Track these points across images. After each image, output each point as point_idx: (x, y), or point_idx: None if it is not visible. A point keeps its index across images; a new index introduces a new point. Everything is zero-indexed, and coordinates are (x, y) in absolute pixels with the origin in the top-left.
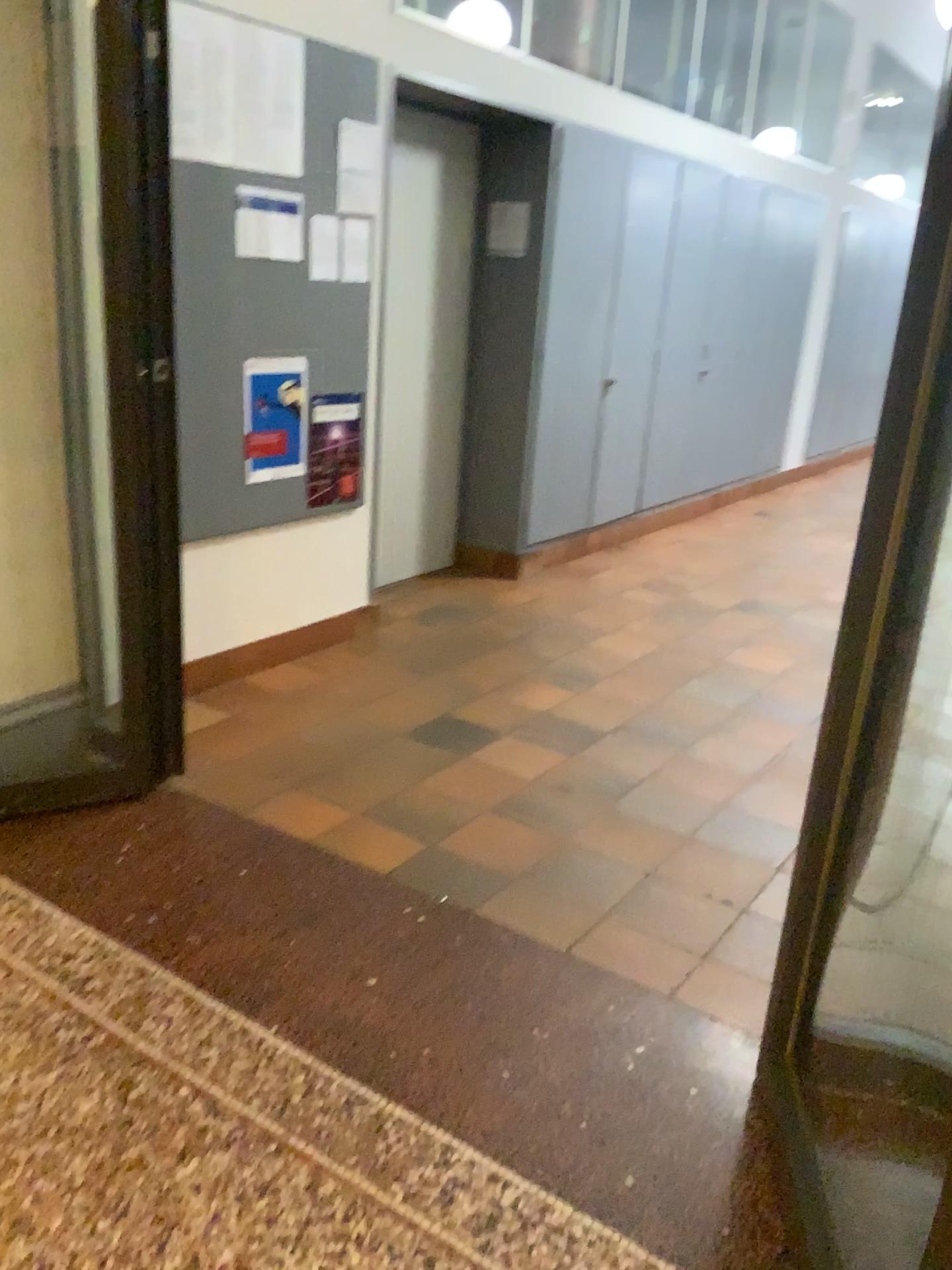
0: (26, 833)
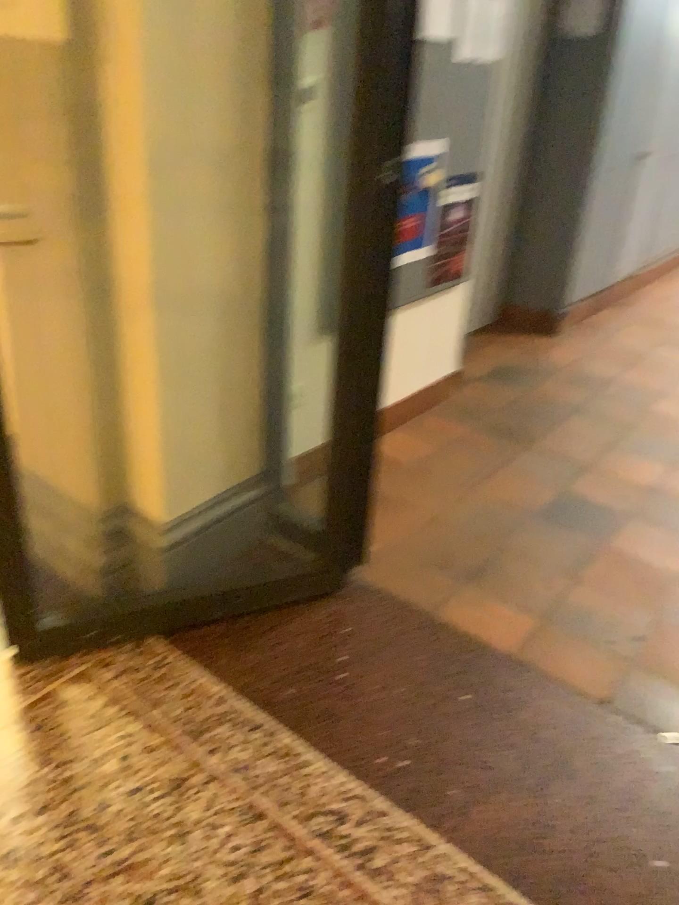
0: (244, 642)
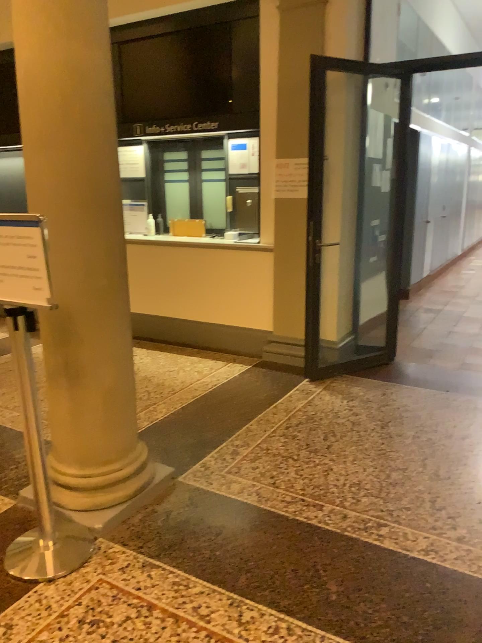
0: (374, 372)
